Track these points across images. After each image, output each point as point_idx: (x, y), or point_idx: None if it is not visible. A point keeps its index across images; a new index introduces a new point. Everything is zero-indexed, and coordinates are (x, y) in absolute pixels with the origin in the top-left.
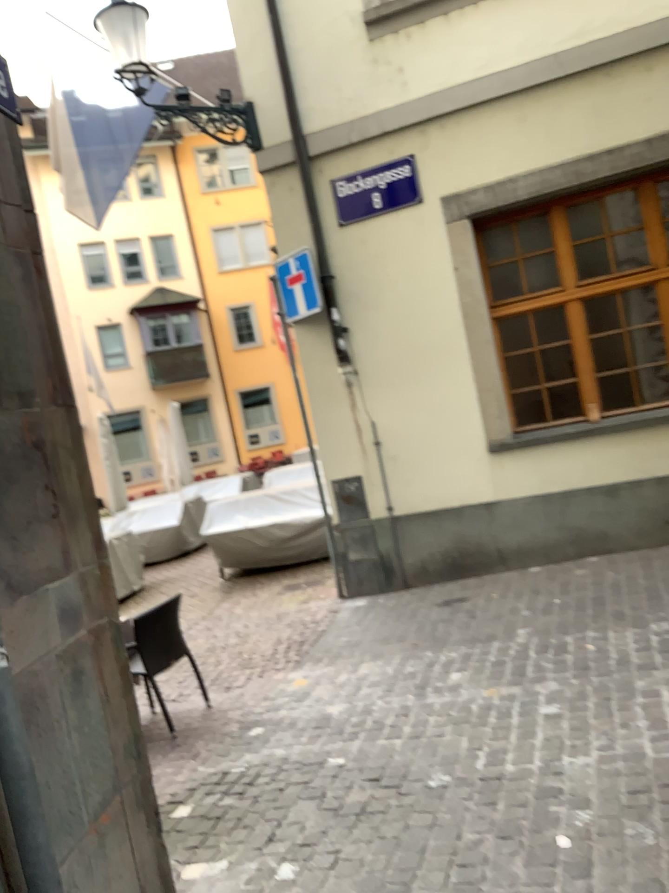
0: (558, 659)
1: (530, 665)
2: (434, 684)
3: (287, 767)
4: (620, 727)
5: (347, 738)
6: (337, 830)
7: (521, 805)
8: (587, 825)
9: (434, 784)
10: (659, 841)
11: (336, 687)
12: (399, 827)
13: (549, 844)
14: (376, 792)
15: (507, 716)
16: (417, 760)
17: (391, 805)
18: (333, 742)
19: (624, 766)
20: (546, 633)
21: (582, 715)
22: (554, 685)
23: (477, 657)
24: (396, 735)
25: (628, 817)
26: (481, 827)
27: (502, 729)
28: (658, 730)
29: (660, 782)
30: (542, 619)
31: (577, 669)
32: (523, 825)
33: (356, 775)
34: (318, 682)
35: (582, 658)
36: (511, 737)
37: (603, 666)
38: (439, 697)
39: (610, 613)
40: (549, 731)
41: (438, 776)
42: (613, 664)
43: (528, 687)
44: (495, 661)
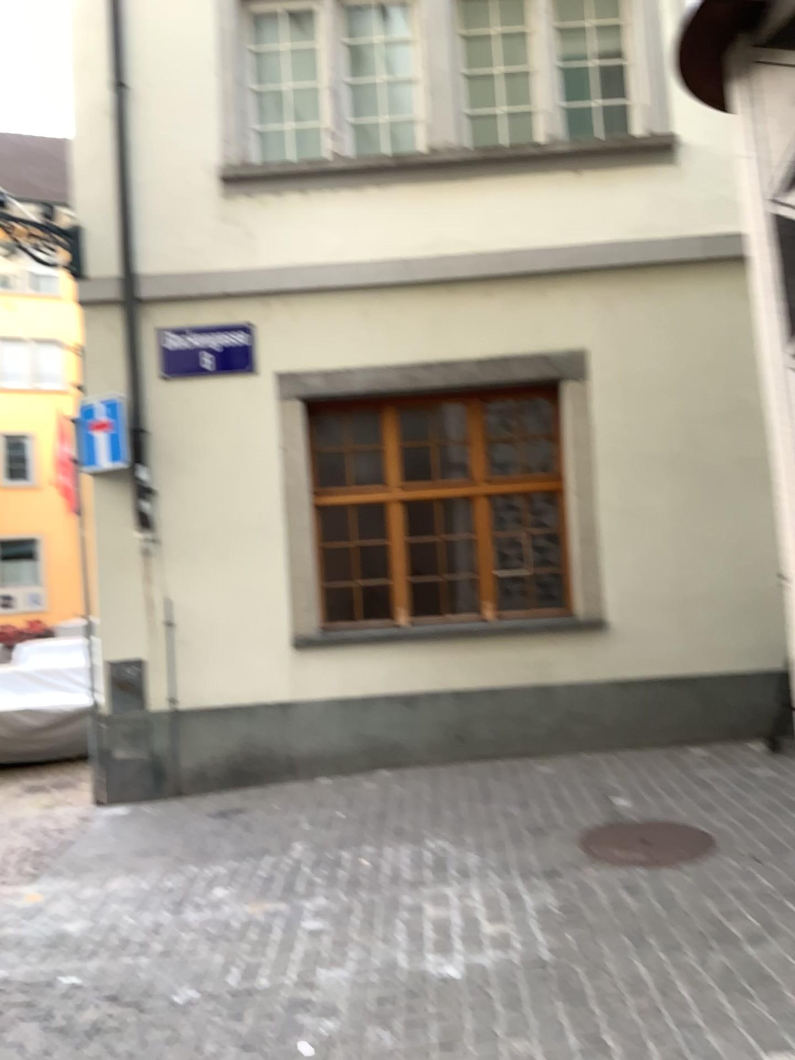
0: (331, 875)
1: (301, 880)
2: (194, 899)
3: (5, 989)
4: (379, 940)
5: (83, 957)
6: (60, 1051)
7: (267, 1016)
8: (329, 1031)
9: (178, 1000)
10: (394, 1042)
11: (77, 902)
12: (132, 1044)
13: (290, 1051)
14: (111, 1010)
15: (267, 931)
16: (163, 977)
17: (126, 1023)
18: (66, 961)
19: (375, 975)
20: (323, 849)
21: (344, 929)
22: (322, 901)
23: (246, 871)
24: (143, 952)
25: (370, 1022)
26: (222, 1039)
27: (260, 944)
28: (415, 942)
29: (406, 989)
30: (321, 834)
31: (348, 885)
32: (265, 1035)
33: (90, 994)
34: (55, 897)
35: (355, 874)
36: (269, 952)
37: (374, 882)
38: (197, 912)
39: (391, 830)
40: (308, 945)
41: (183, 993)
42: (385, 880)
43: (294, 902)
44: (265, 876)
